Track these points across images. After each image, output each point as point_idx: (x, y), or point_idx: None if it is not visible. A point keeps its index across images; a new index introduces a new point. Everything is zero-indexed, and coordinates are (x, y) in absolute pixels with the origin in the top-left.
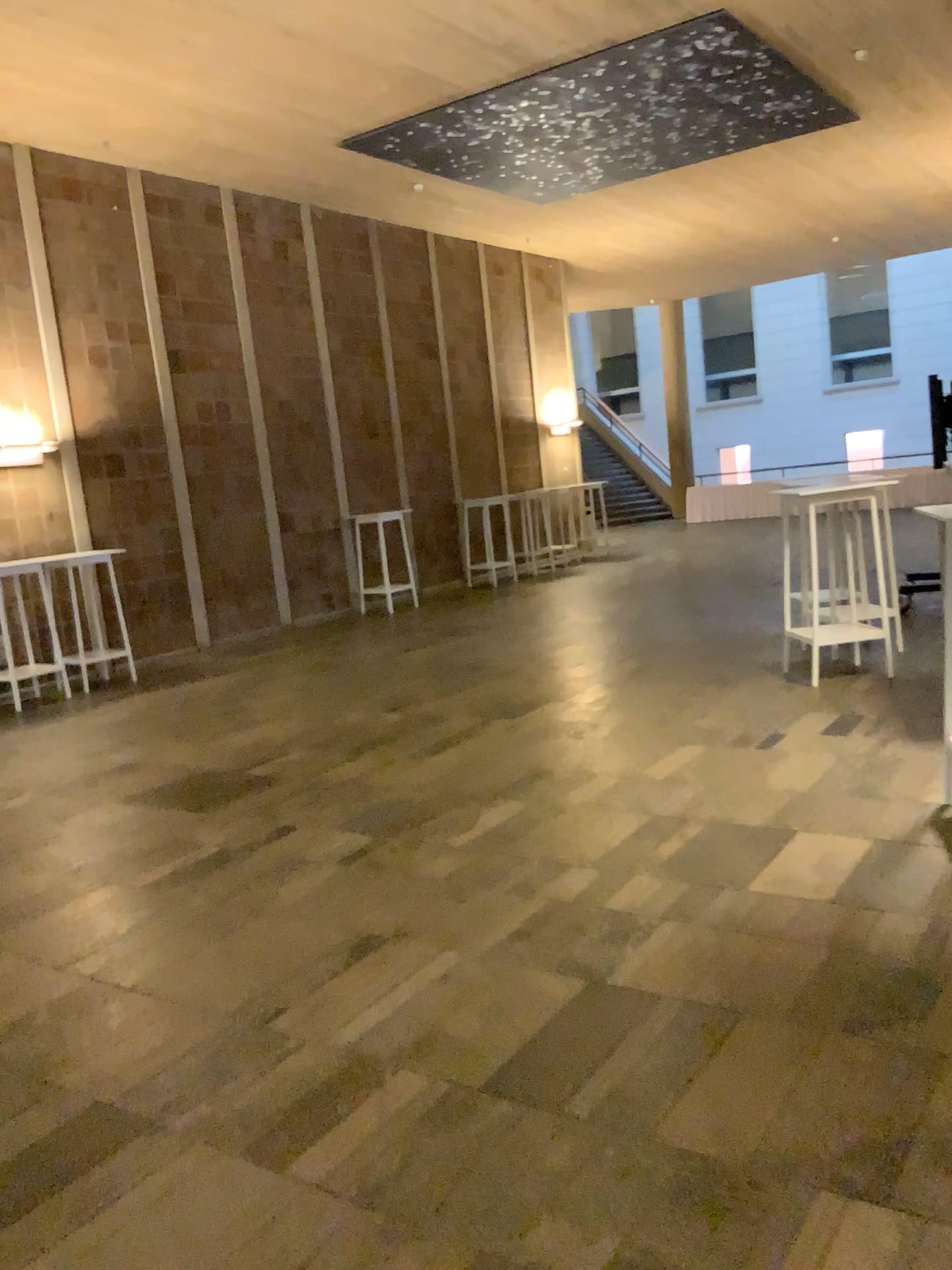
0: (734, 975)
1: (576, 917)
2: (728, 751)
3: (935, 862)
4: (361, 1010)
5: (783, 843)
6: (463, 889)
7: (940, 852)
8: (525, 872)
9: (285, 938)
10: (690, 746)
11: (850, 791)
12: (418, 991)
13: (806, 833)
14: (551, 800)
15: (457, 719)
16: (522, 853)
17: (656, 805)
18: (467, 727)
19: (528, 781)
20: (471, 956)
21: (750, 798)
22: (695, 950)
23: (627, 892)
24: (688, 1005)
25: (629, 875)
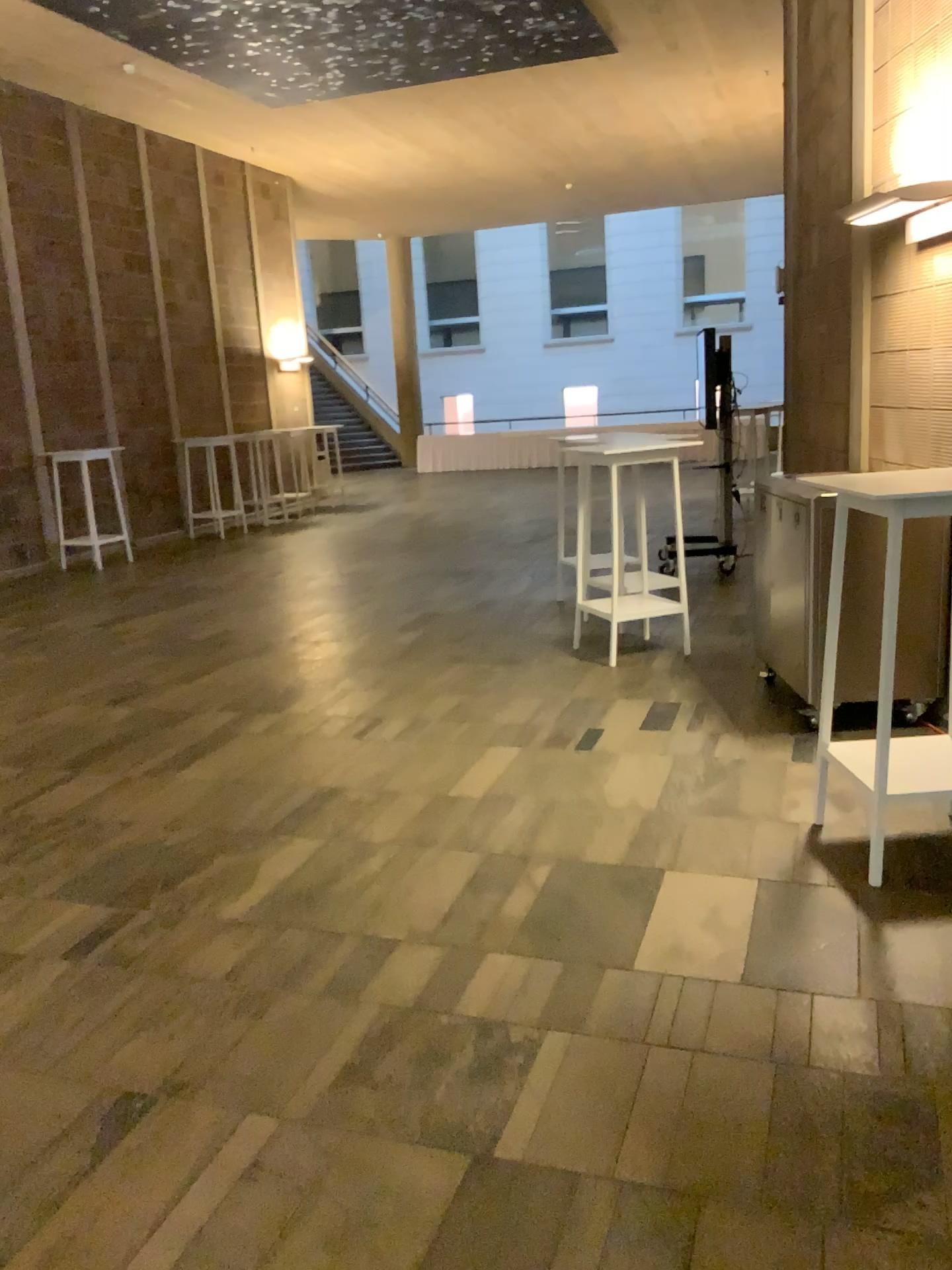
0: (671, 1117)
1: (429, 1031)
2: (552, 754)
3: (844, 903)
4: (139, 1257)
5: (657, 884)
6: (263, 996)
7: (843, 886)
8: (343, 957)
9: (3, 1117)
10: (506, 749)
11: (708, 803)
12: (226, 1203)
13: (680, 867)
14: (355, 838)
15: (211, 723)
16: (334, 927)
17: (489, 838)
18: (225, 732)
19: (319, 809)
20: (296, 1122)
21: (597, 819)
22: (605, 1077)
23: (488, 981)
24: (627, 1183)
25: (484, 952)
